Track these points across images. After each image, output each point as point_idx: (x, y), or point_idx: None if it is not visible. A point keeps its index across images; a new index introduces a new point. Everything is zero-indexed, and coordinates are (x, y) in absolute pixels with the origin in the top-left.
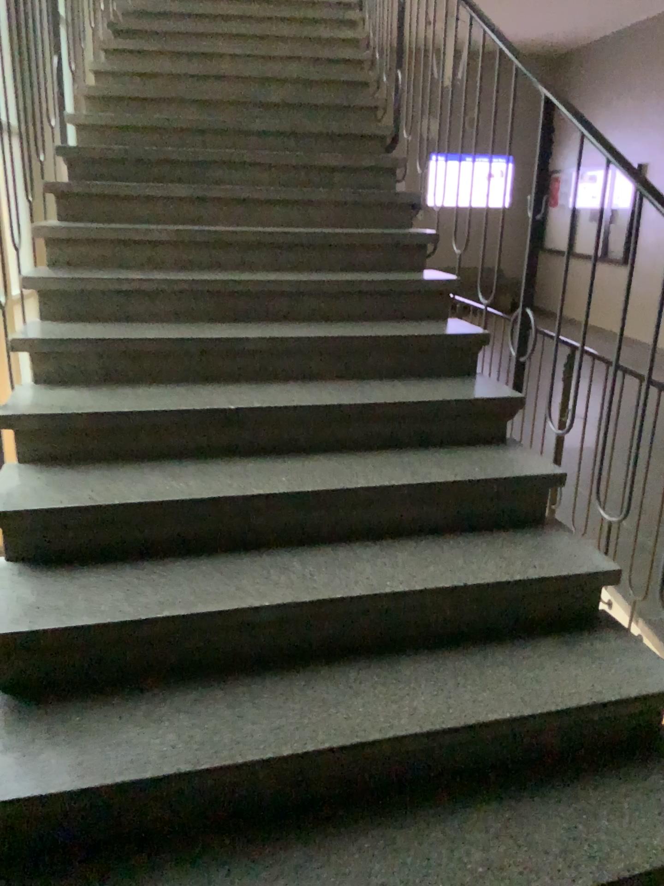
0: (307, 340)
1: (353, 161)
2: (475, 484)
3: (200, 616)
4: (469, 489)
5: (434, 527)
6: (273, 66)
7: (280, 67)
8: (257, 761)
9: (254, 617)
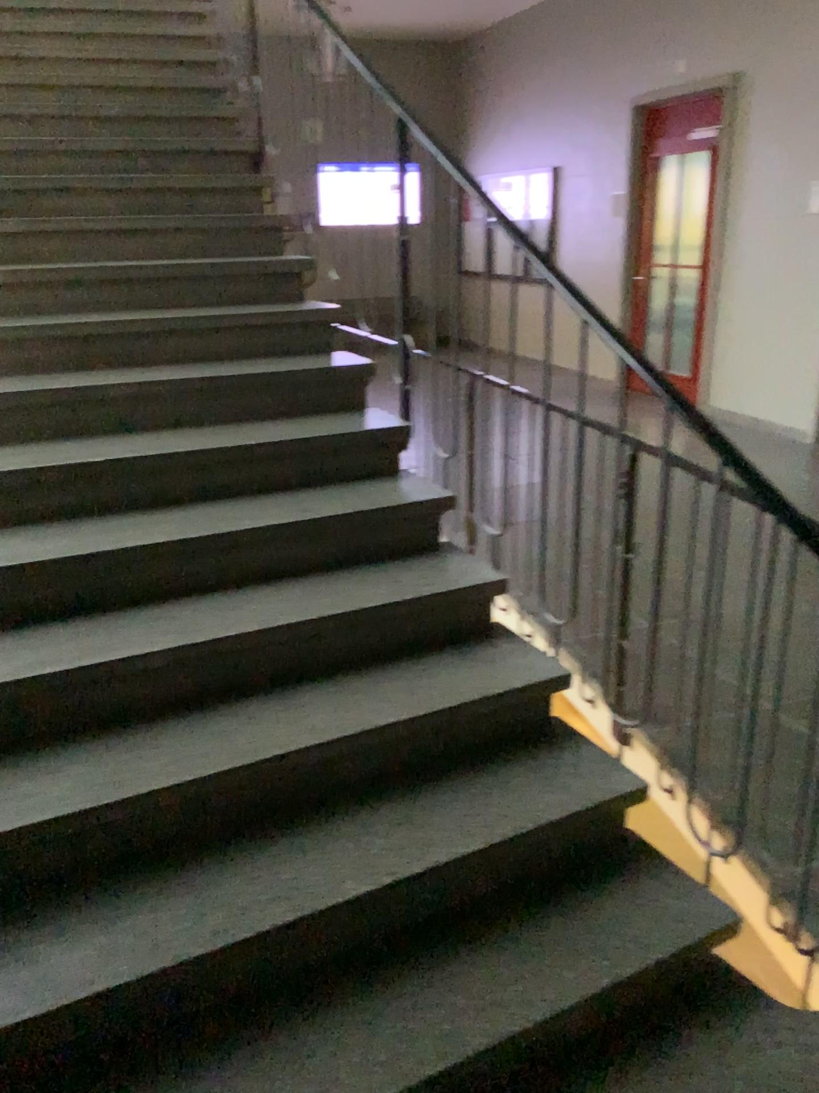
0: (179, 385)
1: (215, 184)
2: (364, 515)
3: (88, 668)
4: (359, 521)
5: (328, 563)
6: (109, 73)
7: (120, 74)
8: (160, 787)
9: (146, 663)
